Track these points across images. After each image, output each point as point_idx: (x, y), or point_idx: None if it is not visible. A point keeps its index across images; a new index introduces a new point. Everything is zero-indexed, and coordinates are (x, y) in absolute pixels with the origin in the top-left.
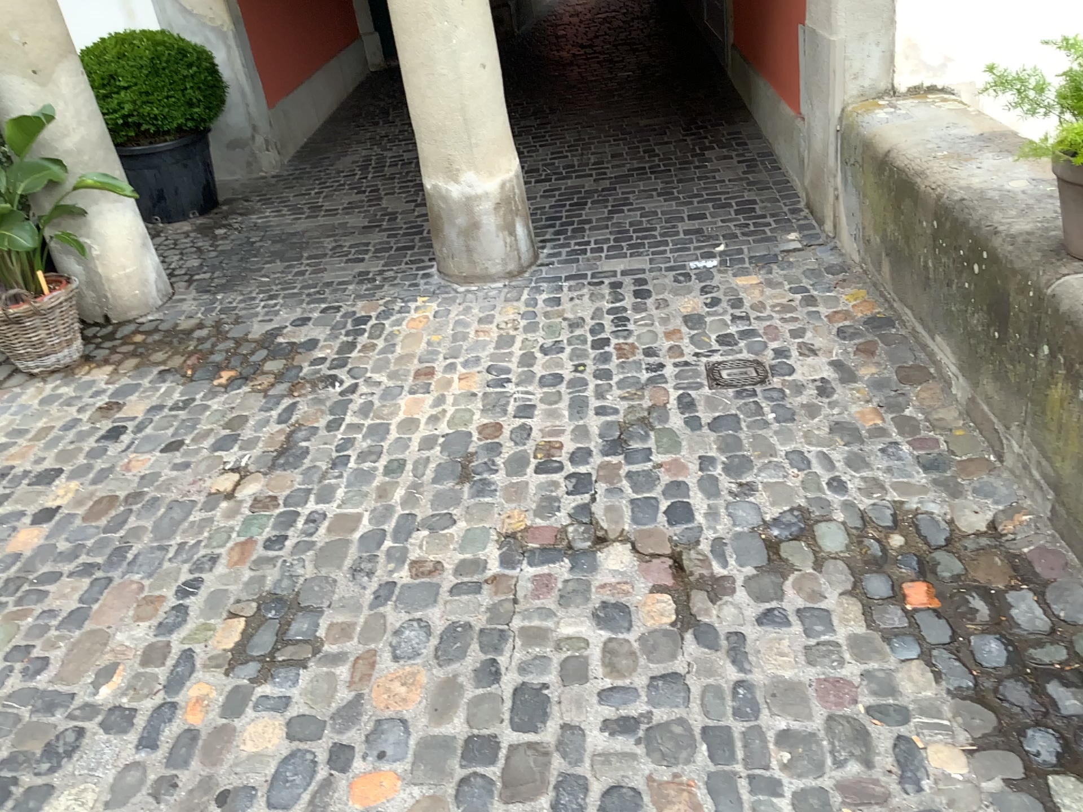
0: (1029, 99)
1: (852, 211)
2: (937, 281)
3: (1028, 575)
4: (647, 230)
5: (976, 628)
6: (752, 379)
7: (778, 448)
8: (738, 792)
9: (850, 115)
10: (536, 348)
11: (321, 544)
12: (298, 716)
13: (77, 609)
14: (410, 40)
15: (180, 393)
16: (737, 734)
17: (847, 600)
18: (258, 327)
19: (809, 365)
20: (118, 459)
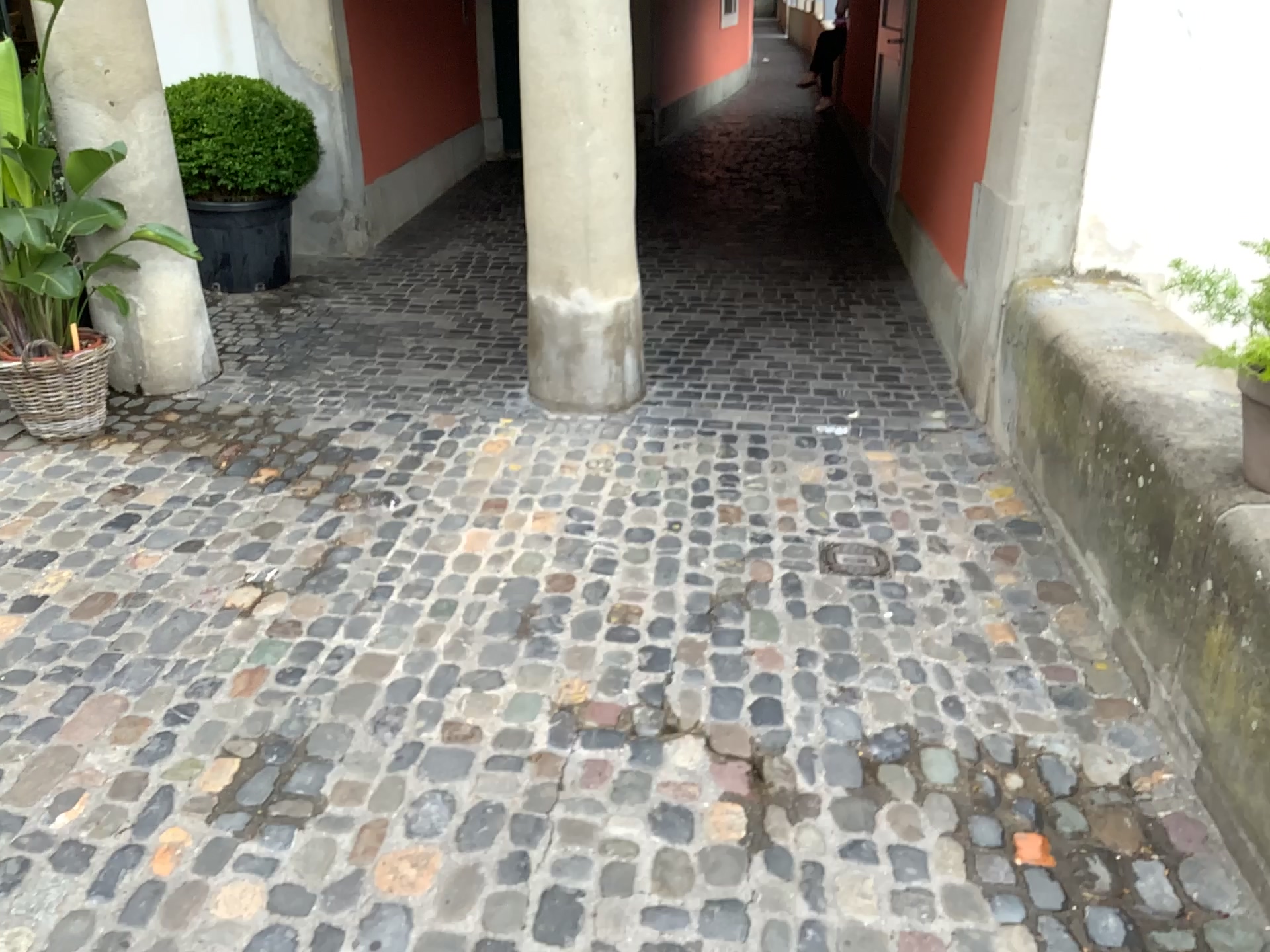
0: (1218, 302)
1: (1008, 395)
2: (1094, 488)
3: (1161, 843)
4: (773, 382)
5: (1094, 897)
6: (870, 570)
7: (890, 653)
8: None
9: (1018, 289)
10: (628, 496)
11: (345, 686)
12: (285, 886)
13: (46, 720)
14: (539, 133)
15: (210, 486)
16: None
17: (947, 841)
18: (313, 425)
19: (938, 562)
20: (126, 552)
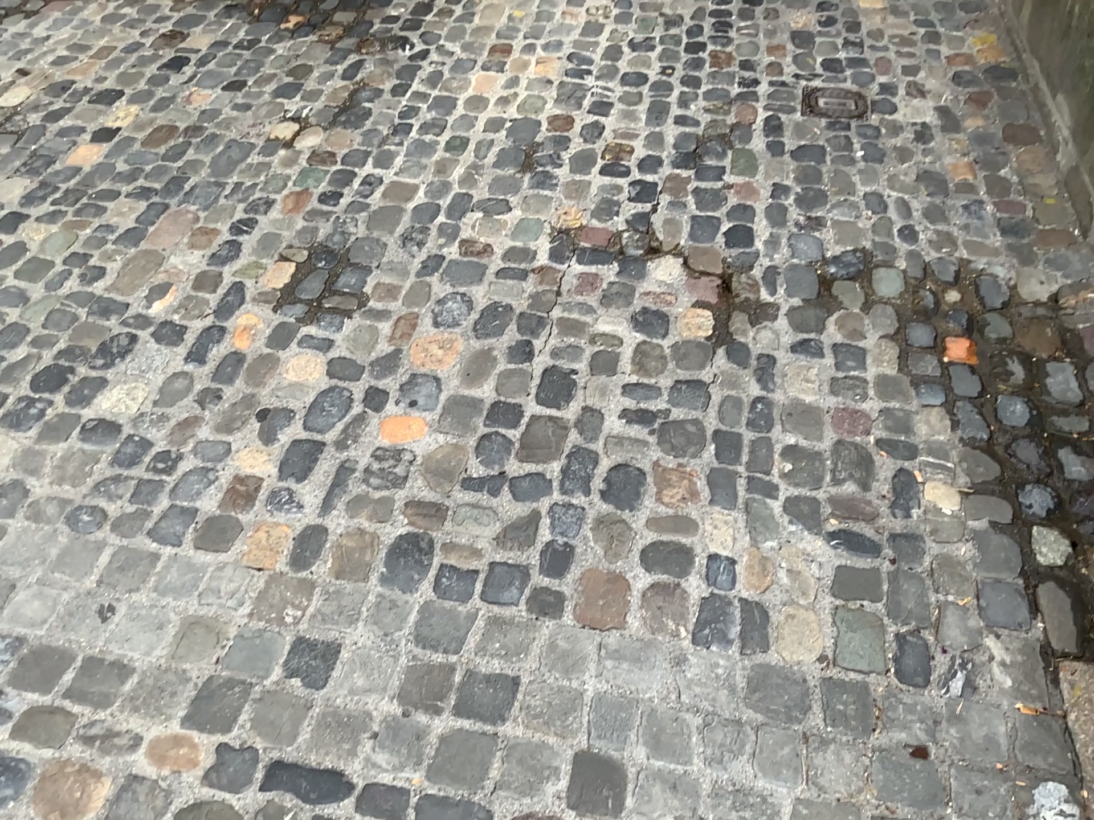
0: None
1: None
2: (1081, 27)
3: (1076, 348)
4: None
5: (1008, 387)
6: (847, 112)
7: (856, 186)
8: (736, 489)
9: None
10: (625, 42)
11: (376, 206)
12: (337, 358)
13: (135, 229)
14: None
15: (246, 33)
16: (748, 441)
17: (887, 341)
18: None
19: (913, 105)
20: (181, 91)
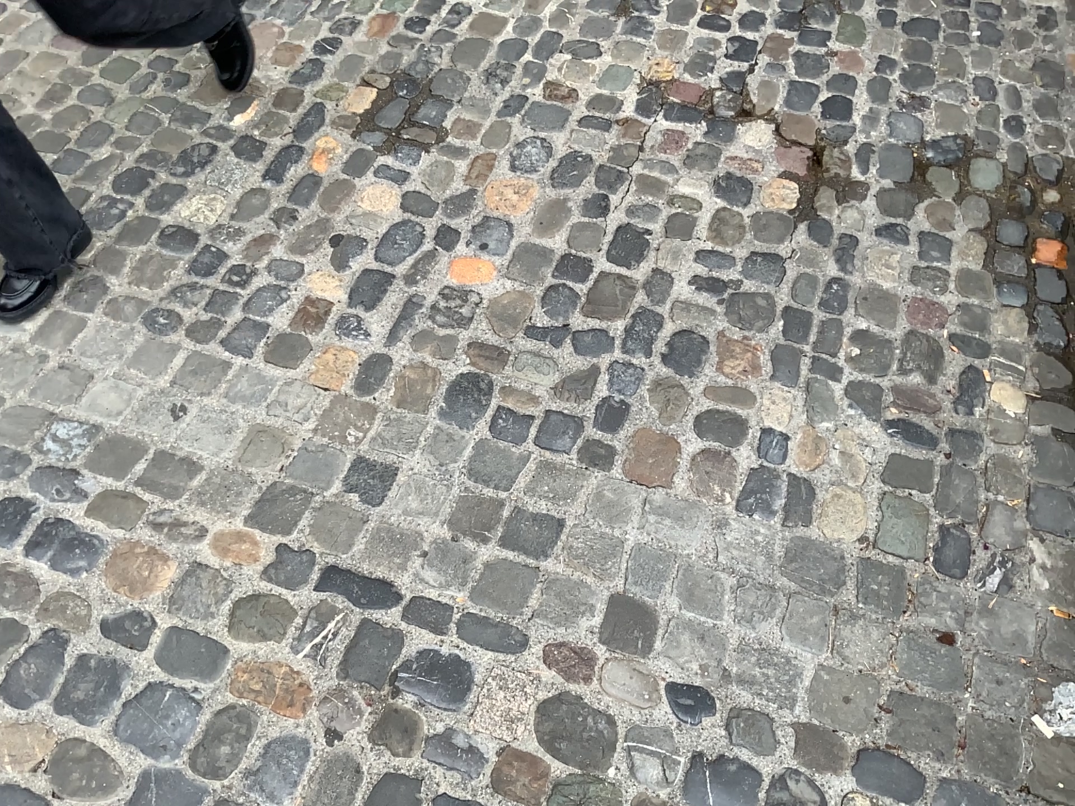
0: None
1: None
2: None
3: None
4: None
5: None
6: None
7: (969, 67)
8: (800, 366)
9: None
10: None
11: (463, 39)
12: (413, 191)
13: None
14: None
15: None
16: (818, 320)
17: (976, 235)
18: None
19: None
20: None
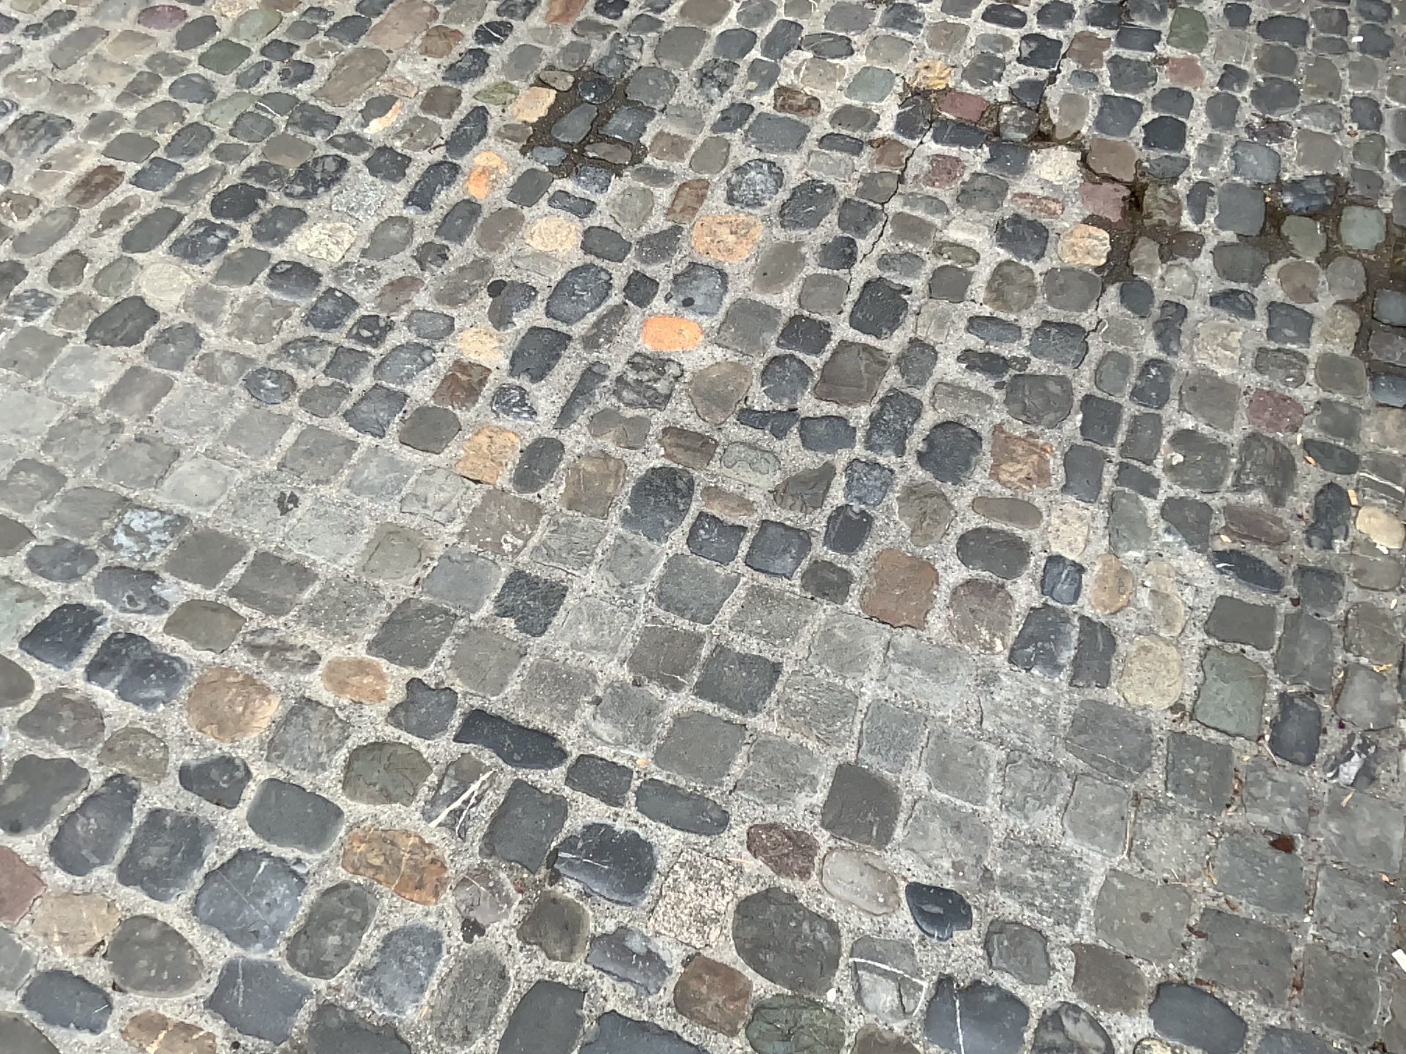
0: None
1: None
2: None
3: None
4: None
5: None
6: None
7: (1347, 87)
8: (1102, 477)
9: None
10: None
11: (672, 30)
12: (599, 228)
13: (356, 20)
14: None
15: None
16: (1128, 417)
17: (1347, 312)
18: None
19: None
20: None
